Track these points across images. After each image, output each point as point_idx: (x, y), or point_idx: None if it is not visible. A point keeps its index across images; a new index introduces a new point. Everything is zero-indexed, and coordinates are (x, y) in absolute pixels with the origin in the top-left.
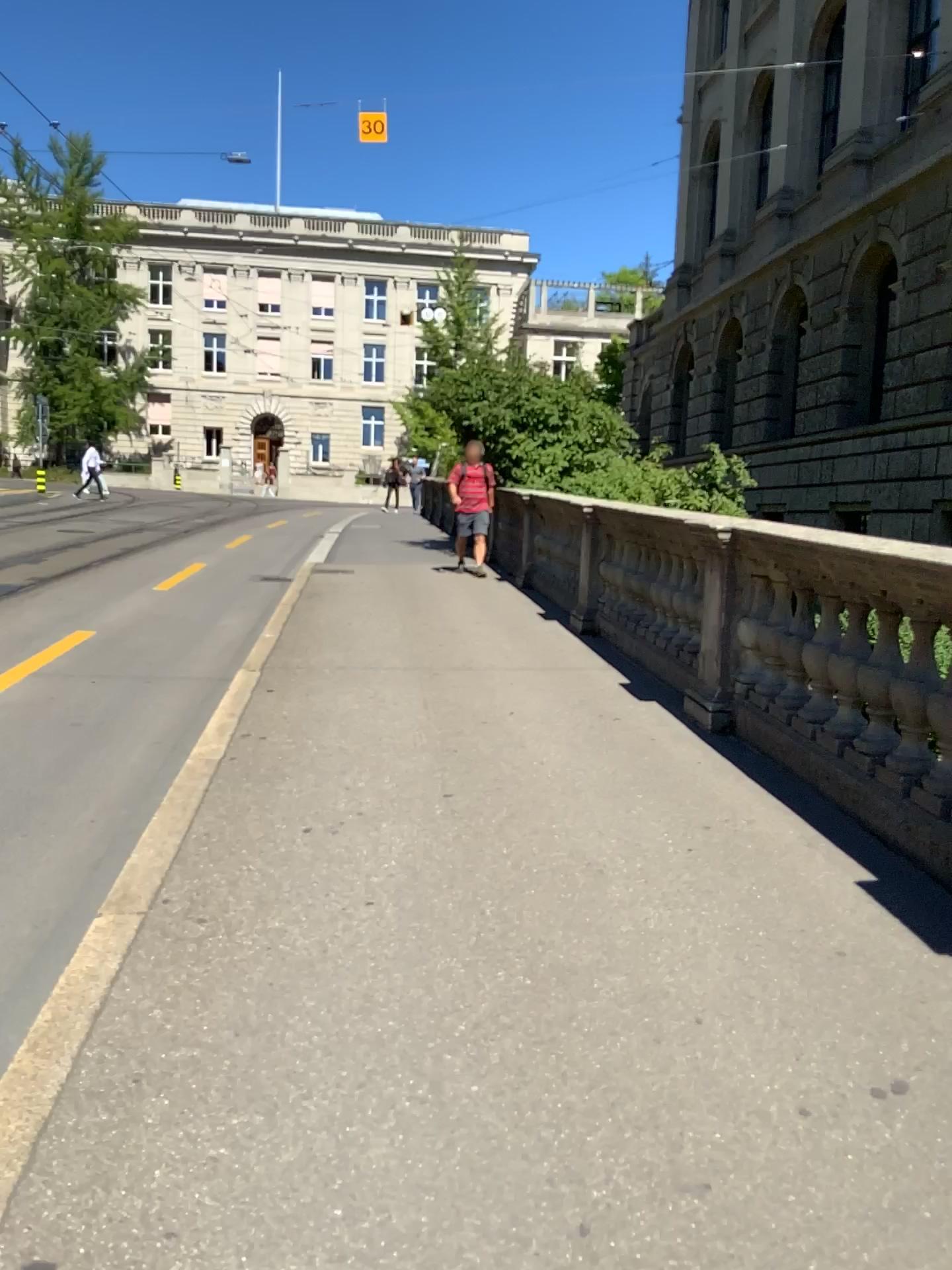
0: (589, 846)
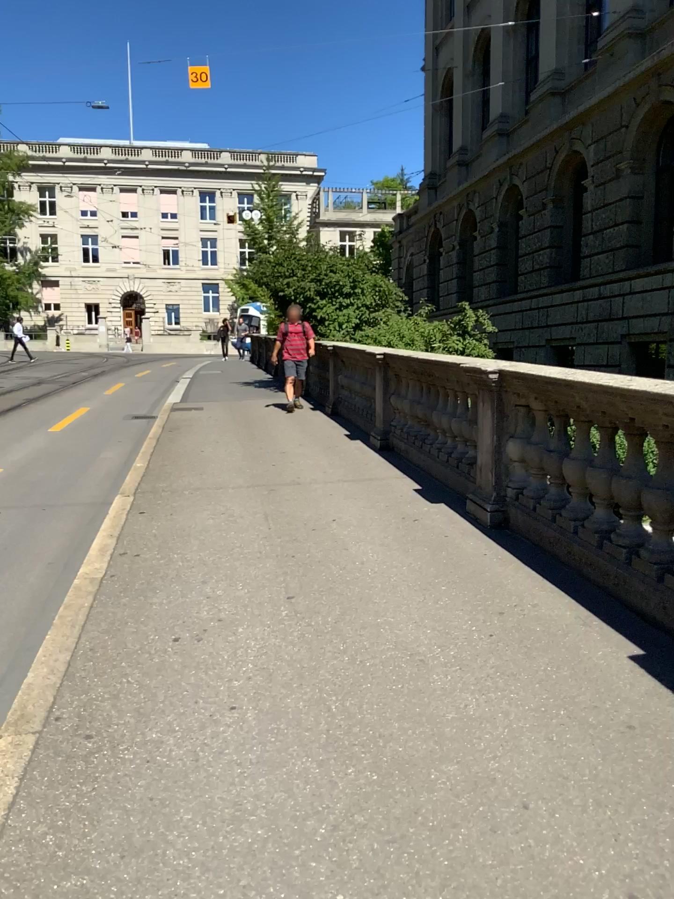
0: (412, 641)
